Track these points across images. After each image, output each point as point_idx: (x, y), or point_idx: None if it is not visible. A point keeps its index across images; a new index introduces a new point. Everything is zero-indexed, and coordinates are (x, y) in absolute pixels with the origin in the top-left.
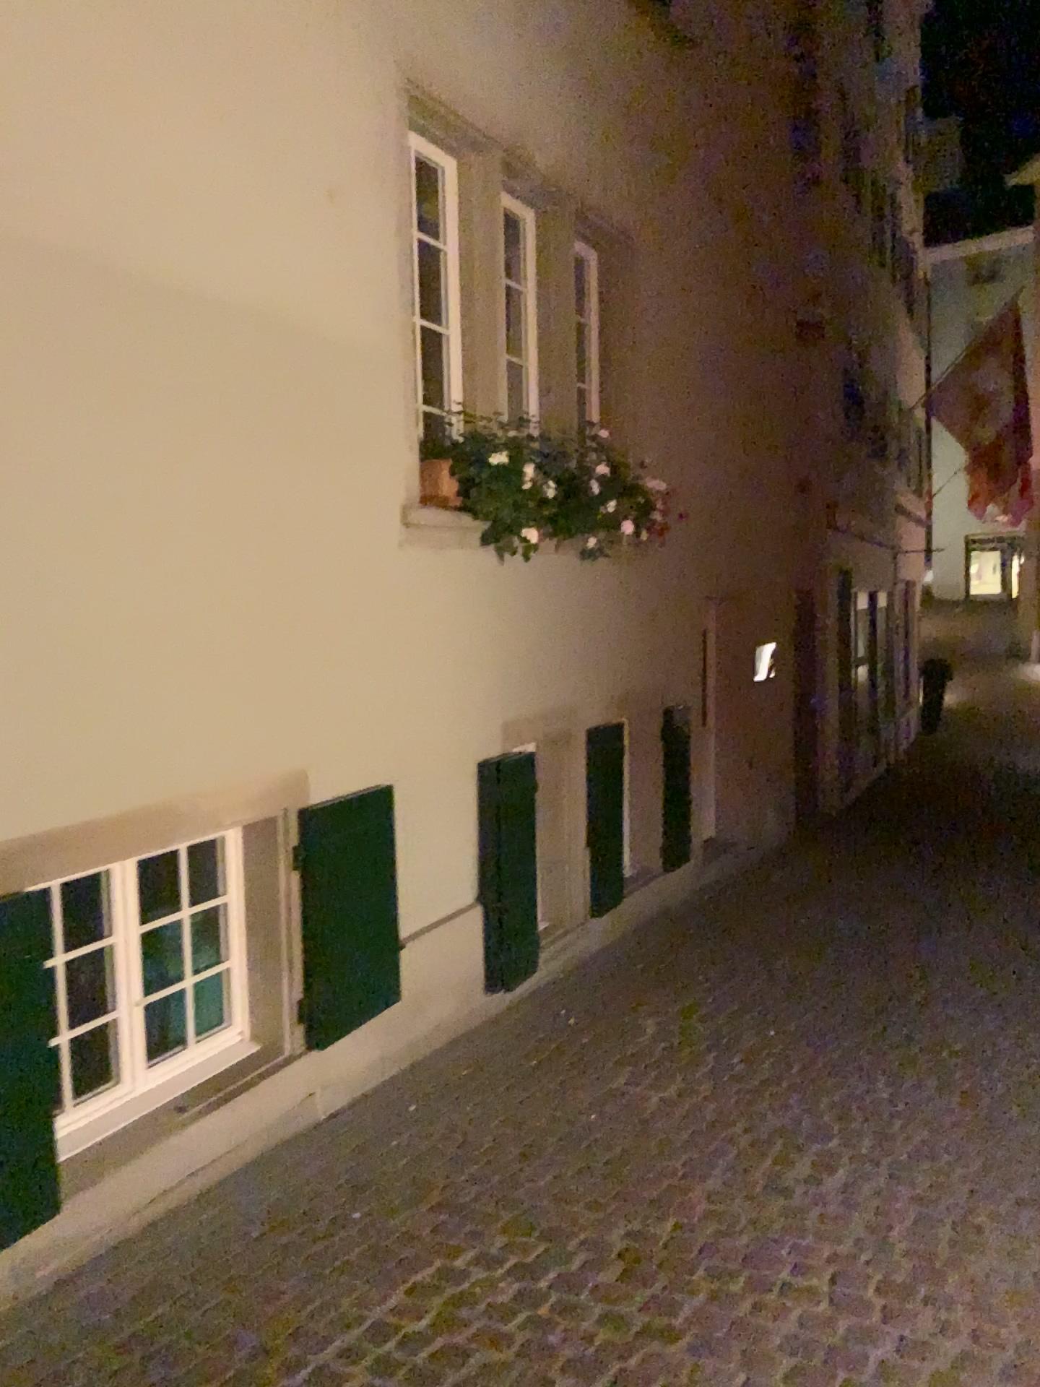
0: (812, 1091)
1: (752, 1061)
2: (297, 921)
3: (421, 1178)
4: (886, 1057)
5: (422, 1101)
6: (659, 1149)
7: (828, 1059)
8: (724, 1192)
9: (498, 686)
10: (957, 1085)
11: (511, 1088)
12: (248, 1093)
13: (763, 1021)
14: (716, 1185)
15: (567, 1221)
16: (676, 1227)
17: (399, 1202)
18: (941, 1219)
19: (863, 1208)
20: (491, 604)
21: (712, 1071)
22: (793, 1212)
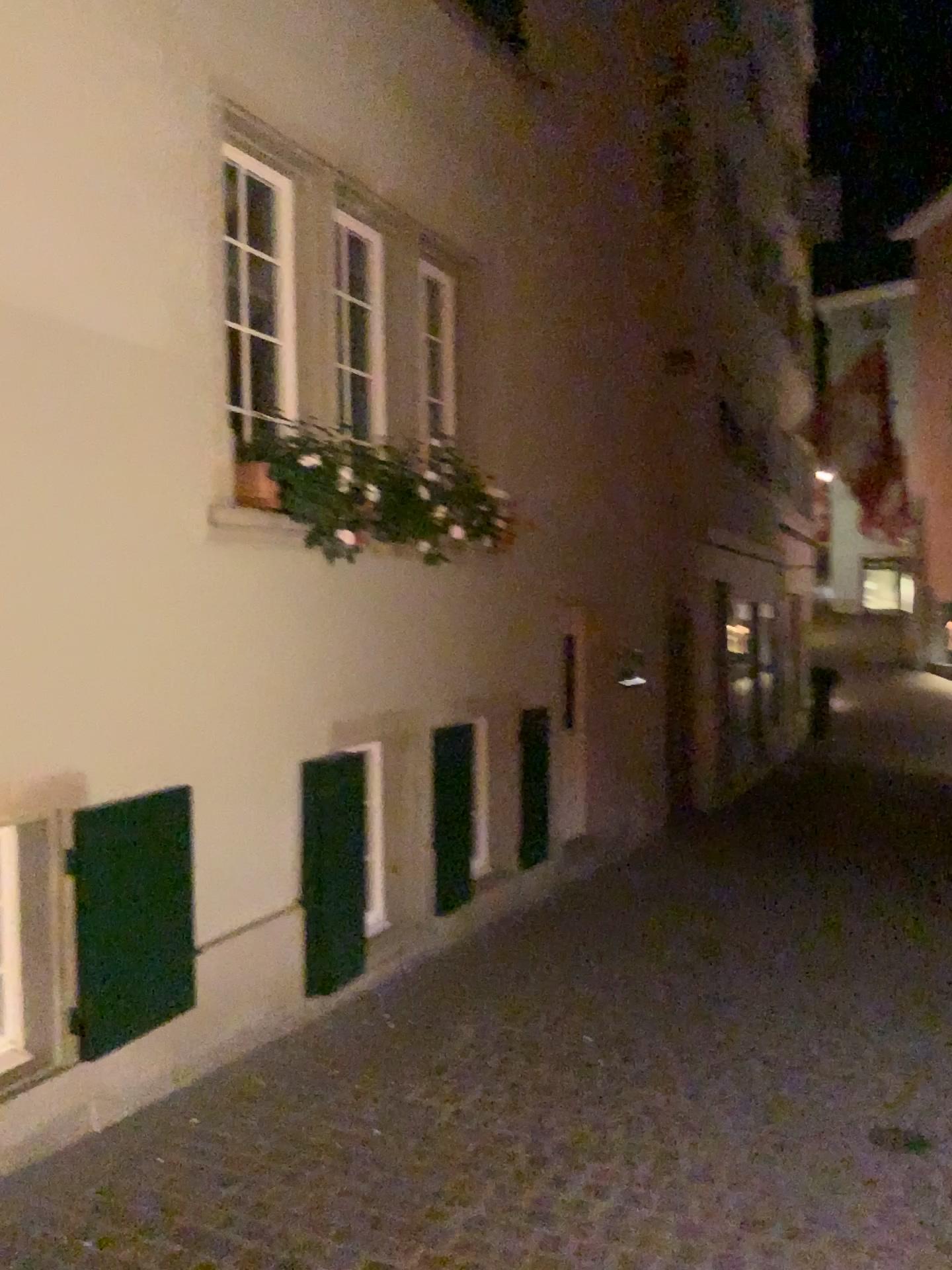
0: (608, 1105)
1: (557, 1070)
2: (71, 926)
3: (170, 1204)
4: (693, 1068)
5: (204, 1114)
6: (431, 1170)
7: (634, 1070)
8: (486, 1219)
9: (326, 687)
10: (759, 1097)
11: (304, 1099)
12: (6, 1108)
13: (578, 1028)
14: (479, 1212)
15: (308, 1255)
16: (422, 1262)
17: (135, 1233)
18: (706, 1253)
19: (628, 1239)
20: (317, 606)
21: (513, 1082)
22: (552, 1245)
